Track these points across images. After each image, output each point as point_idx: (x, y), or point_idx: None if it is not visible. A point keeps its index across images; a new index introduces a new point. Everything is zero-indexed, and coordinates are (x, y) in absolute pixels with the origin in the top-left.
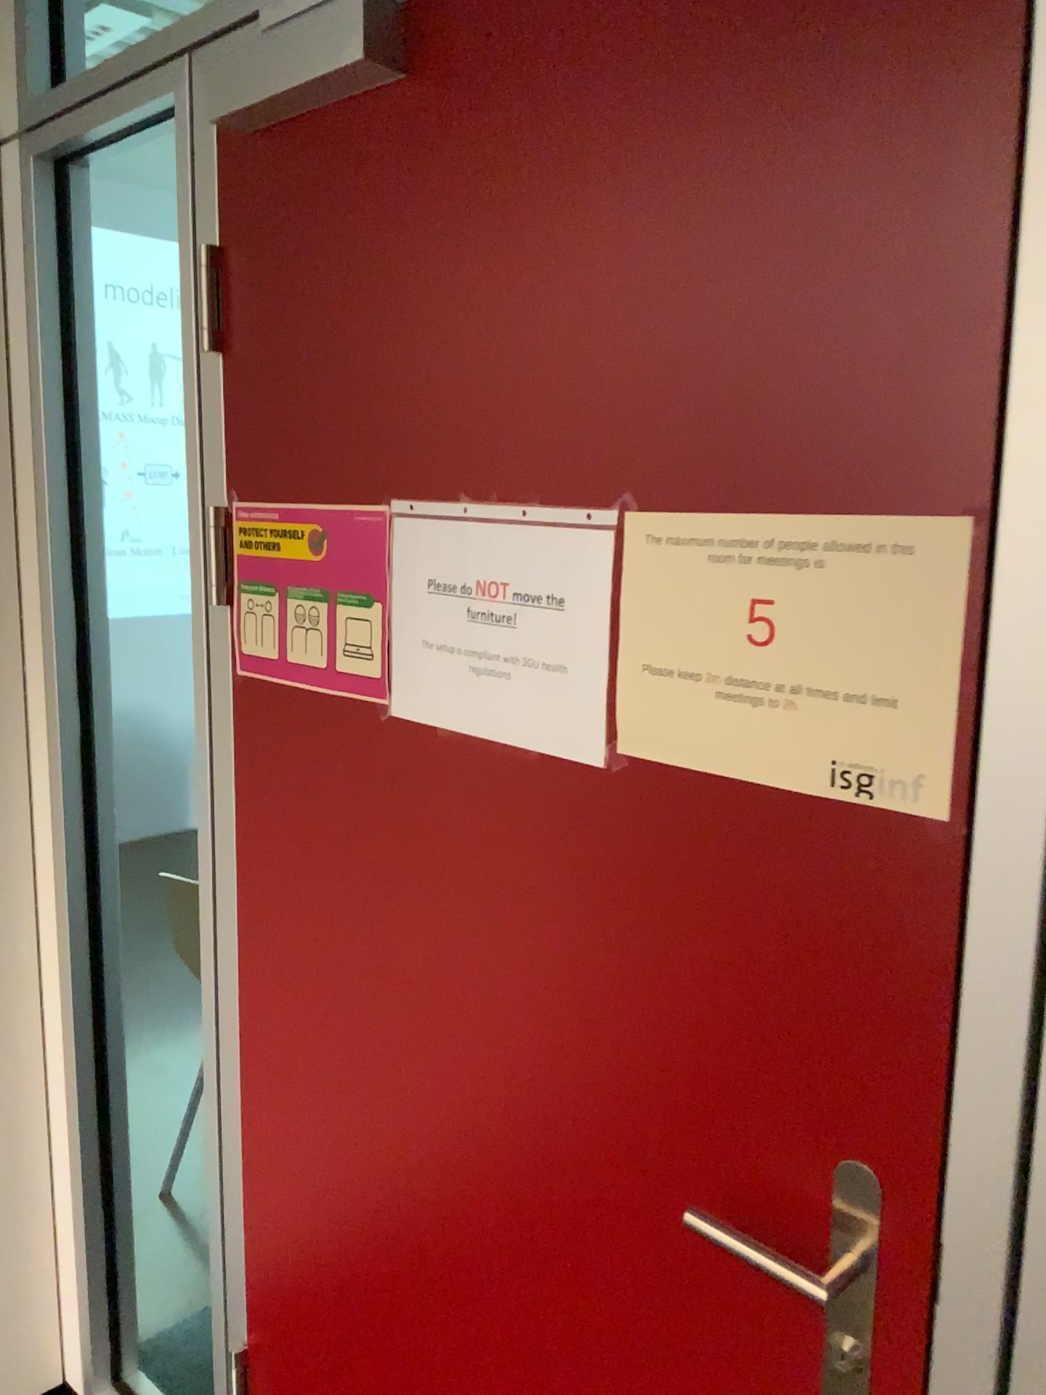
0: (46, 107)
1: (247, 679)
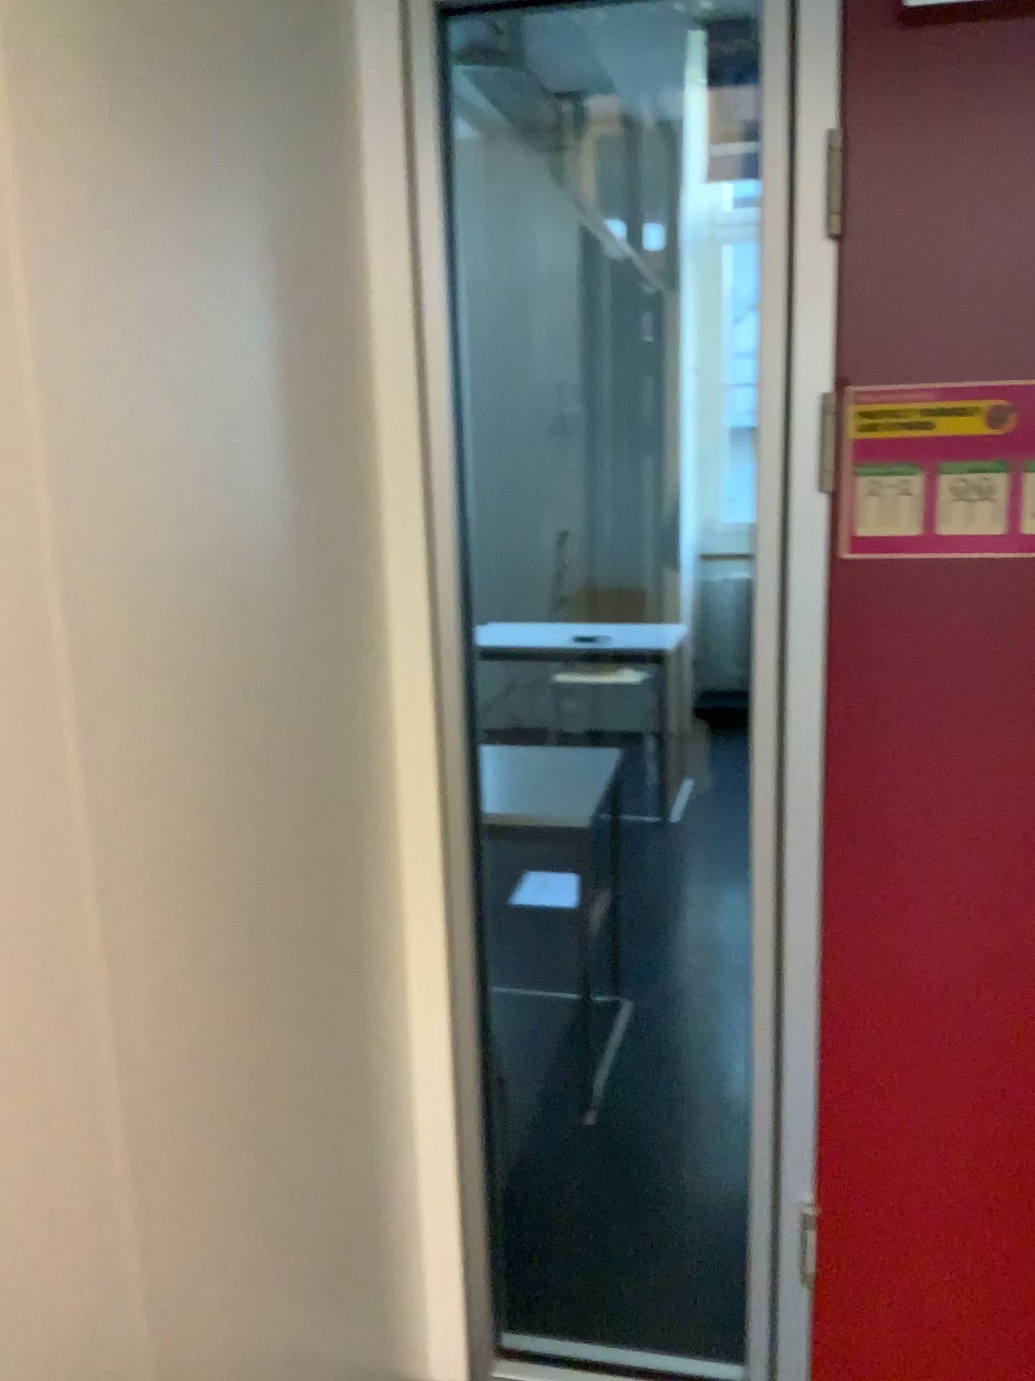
0: None
1: (863, 563)
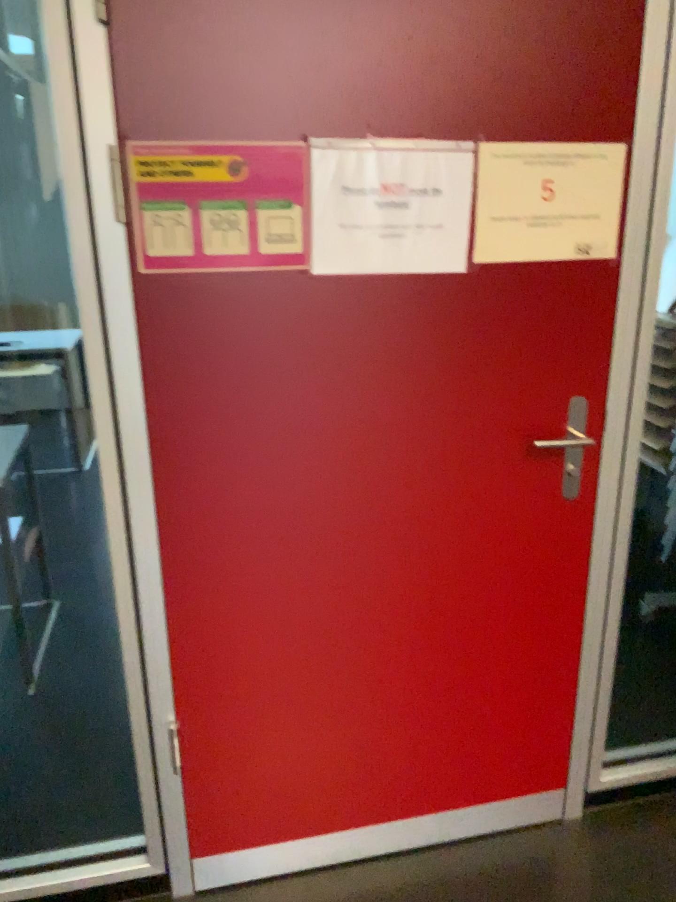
0: None
1: (158, 276)
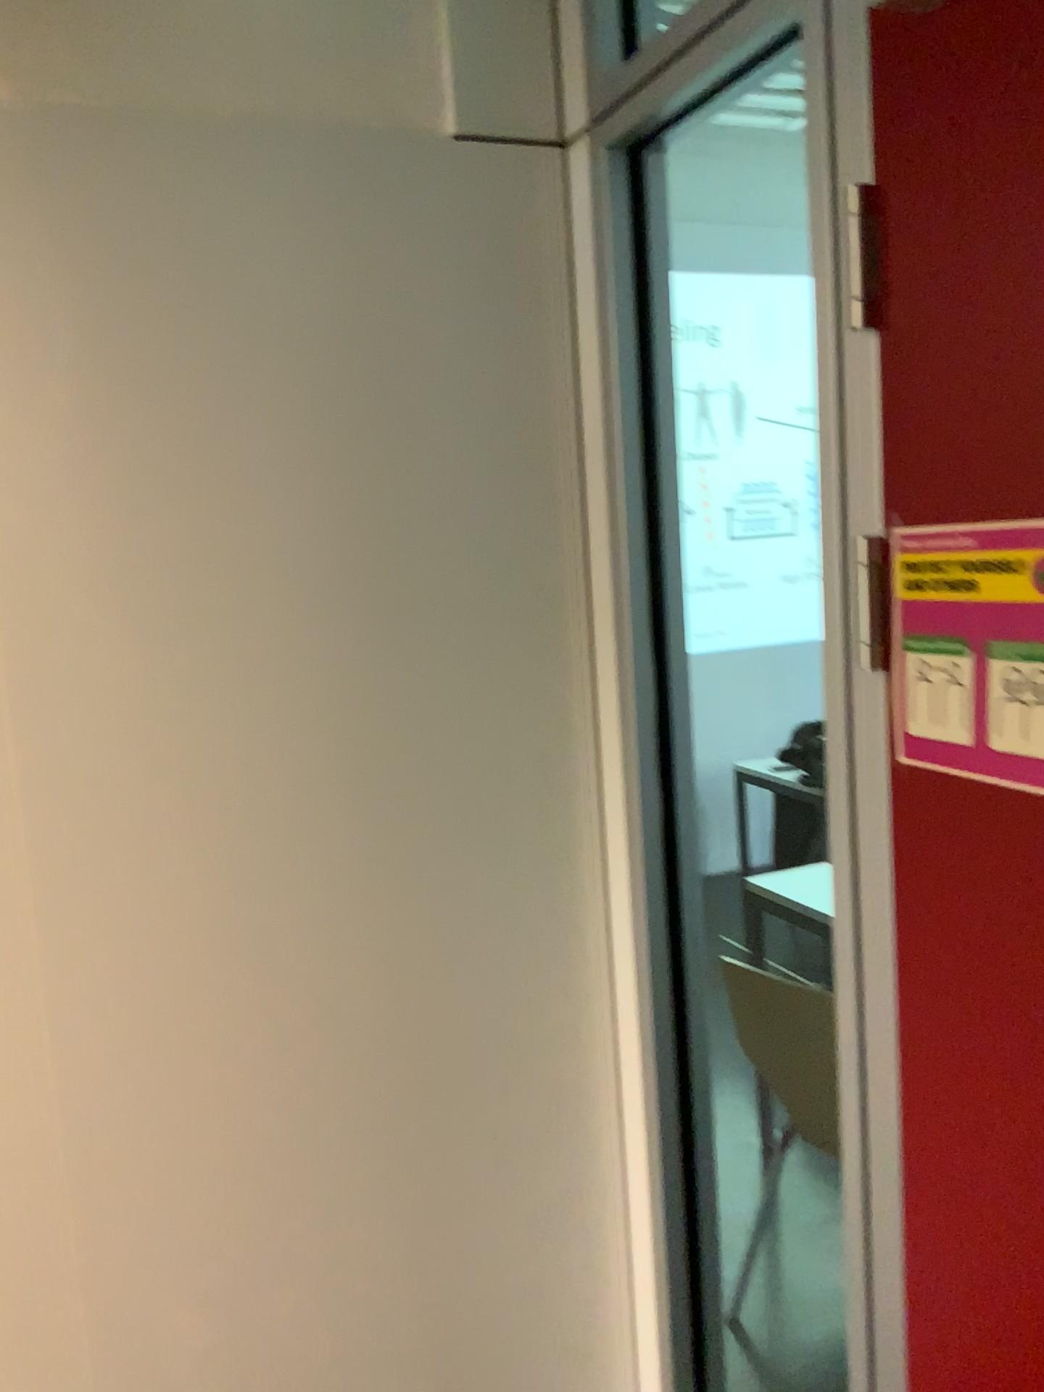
0: (621, 86)
1: (919, 770)
